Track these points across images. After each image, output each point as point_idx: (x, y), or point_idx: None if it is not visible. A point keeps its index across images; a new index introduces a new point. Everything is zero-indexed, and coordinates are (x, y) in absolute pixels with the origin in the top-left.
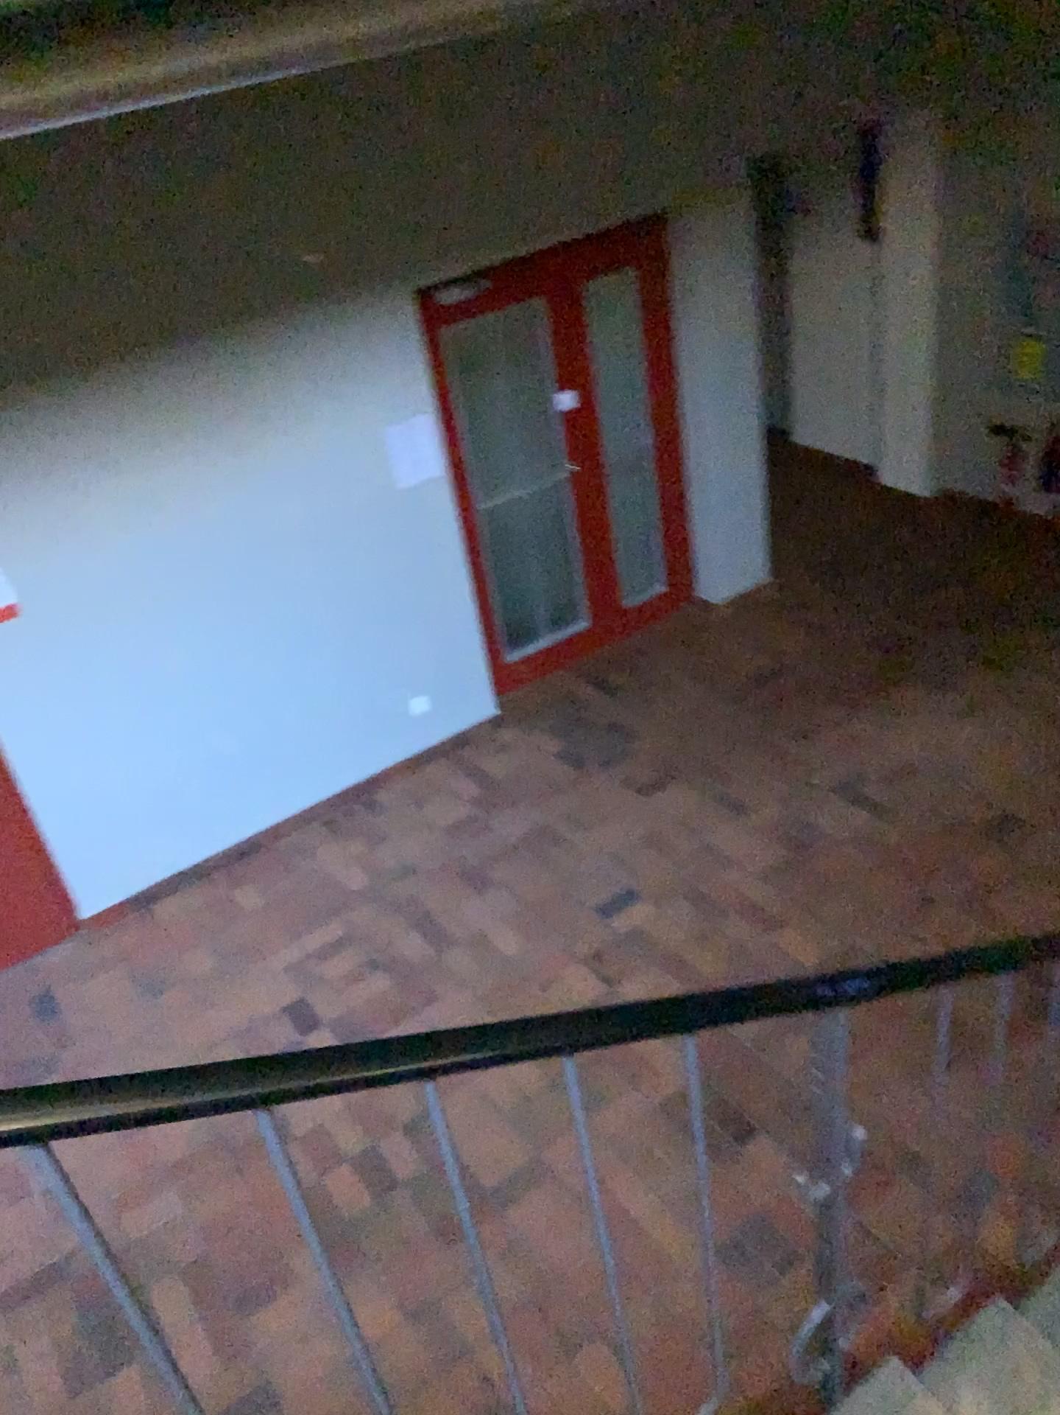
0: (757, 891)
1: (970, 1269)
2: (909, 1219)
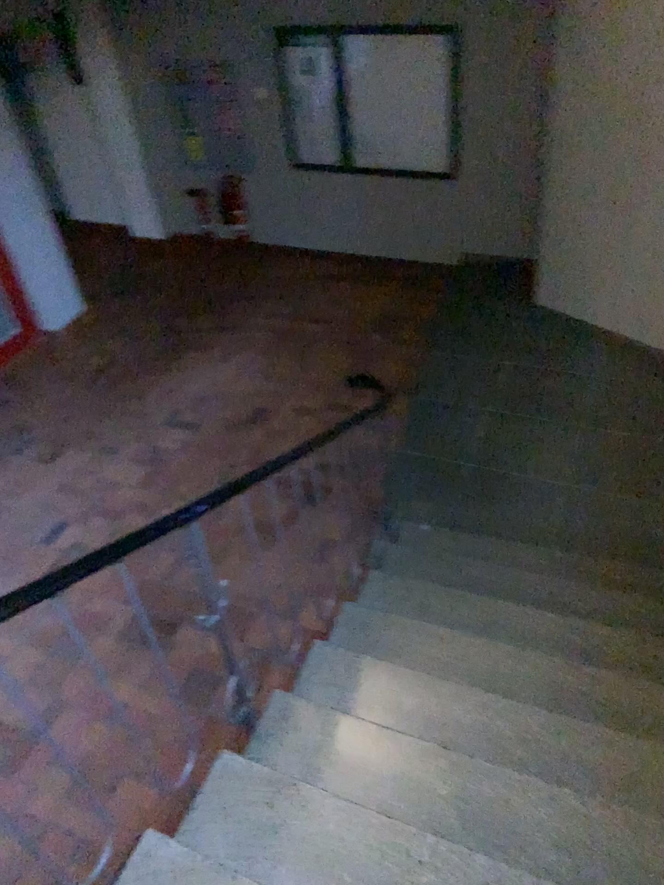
0: (136, 492)
1: (304, 636)
2: (268, 627)
